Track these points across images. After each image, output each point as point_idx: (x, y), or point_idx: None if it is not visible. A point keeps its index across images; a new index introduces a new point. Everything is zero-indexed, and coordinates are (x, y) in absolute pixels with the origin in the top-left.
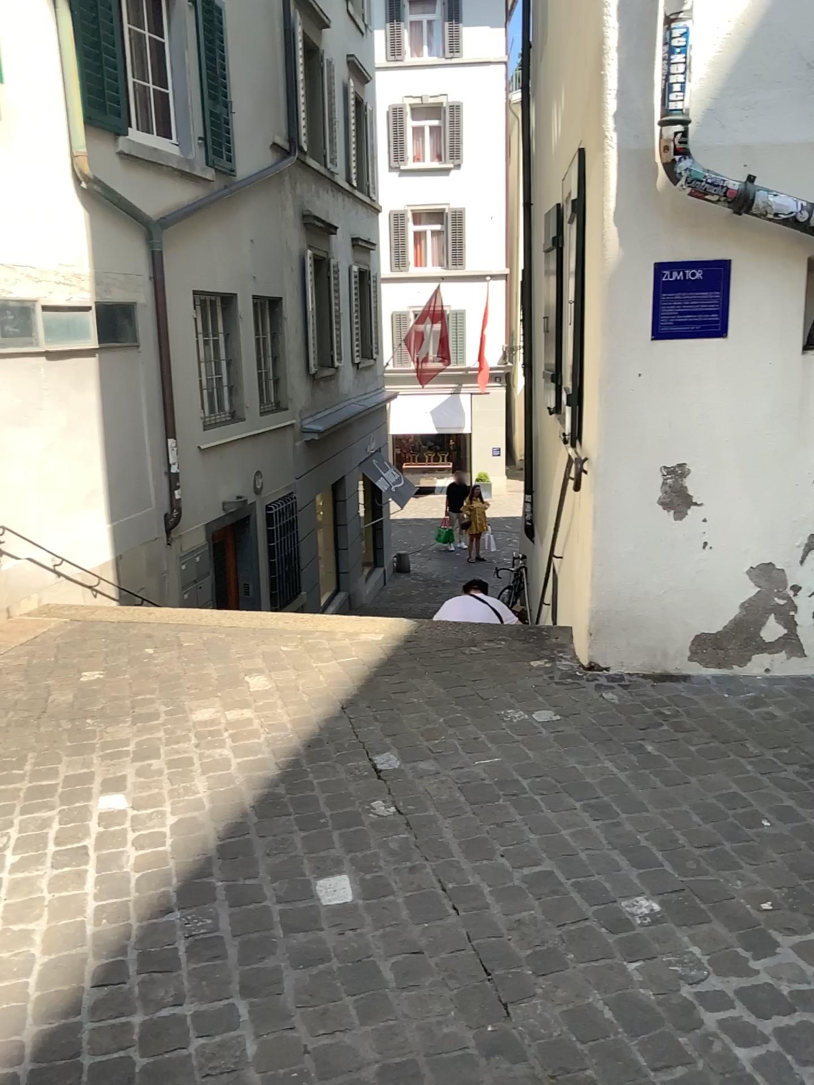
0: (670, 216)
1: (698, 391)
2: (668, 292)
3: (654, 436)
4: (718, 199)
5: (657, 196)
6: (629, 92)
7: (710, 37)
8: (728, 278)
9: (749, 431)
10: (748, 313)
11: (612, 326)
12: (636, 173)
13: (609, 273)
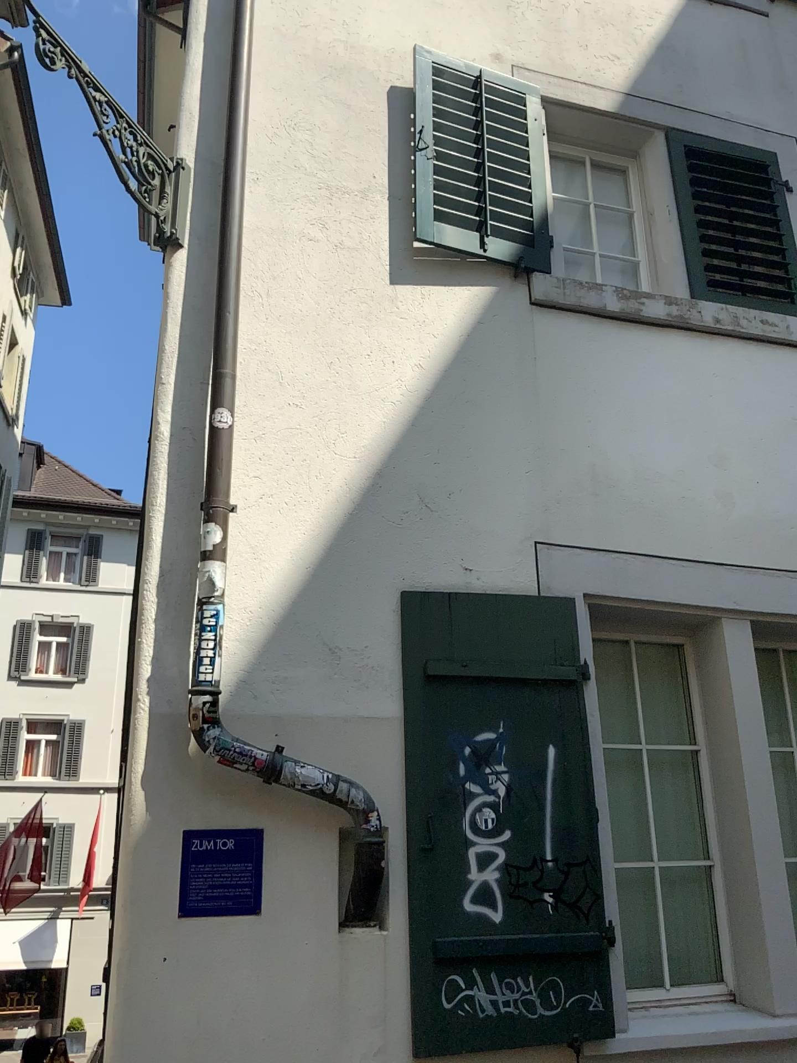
0: (203, 781)
1: (230, 979)
2: (198, 863)
3: (178, 1041)
4: (250, 767)
5: (190, 760)
6: (165, 661)
7: (243, 620)
8: (261, 848)
9: (287, 1027)
10: (282, 886)
11: (135, 903)
12: (168, 736)
13: (133, 841)
